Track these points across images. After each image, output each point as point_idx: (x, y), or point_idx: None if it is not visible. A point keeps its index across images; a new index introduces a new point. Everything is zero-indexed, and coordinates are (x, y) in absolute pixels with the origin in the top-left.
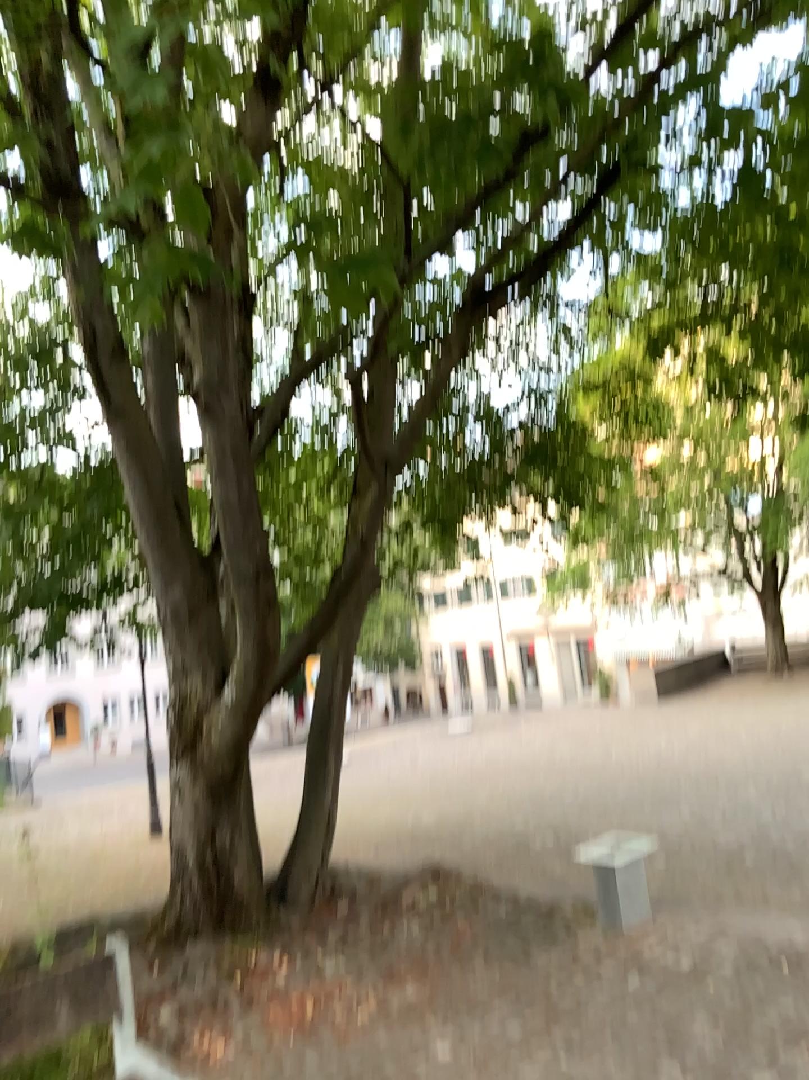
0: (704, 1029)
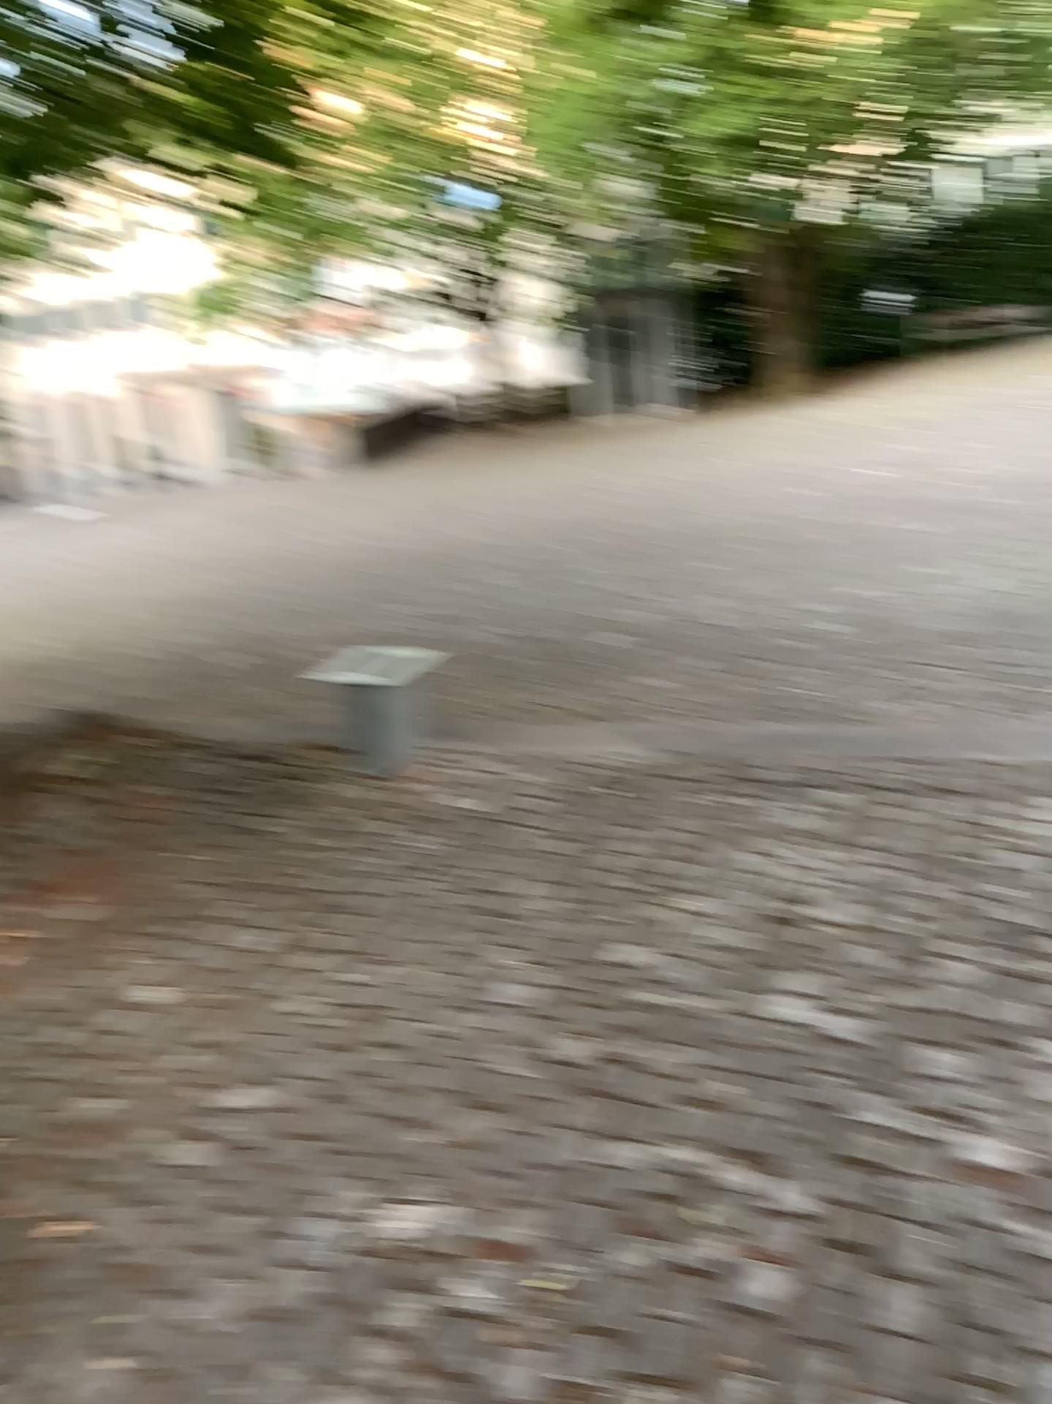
0: (553, 872)
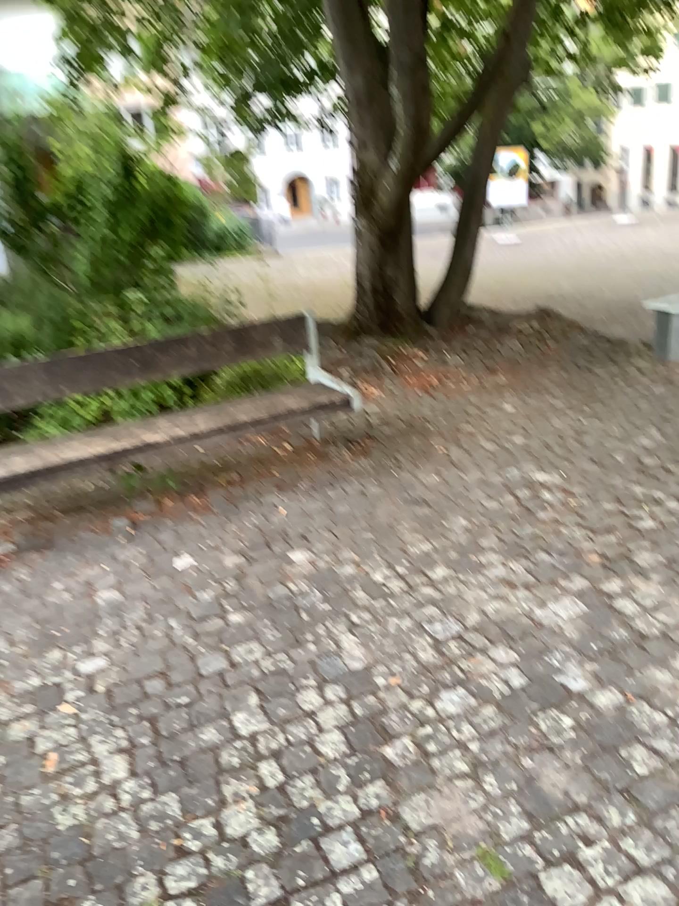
0: None
